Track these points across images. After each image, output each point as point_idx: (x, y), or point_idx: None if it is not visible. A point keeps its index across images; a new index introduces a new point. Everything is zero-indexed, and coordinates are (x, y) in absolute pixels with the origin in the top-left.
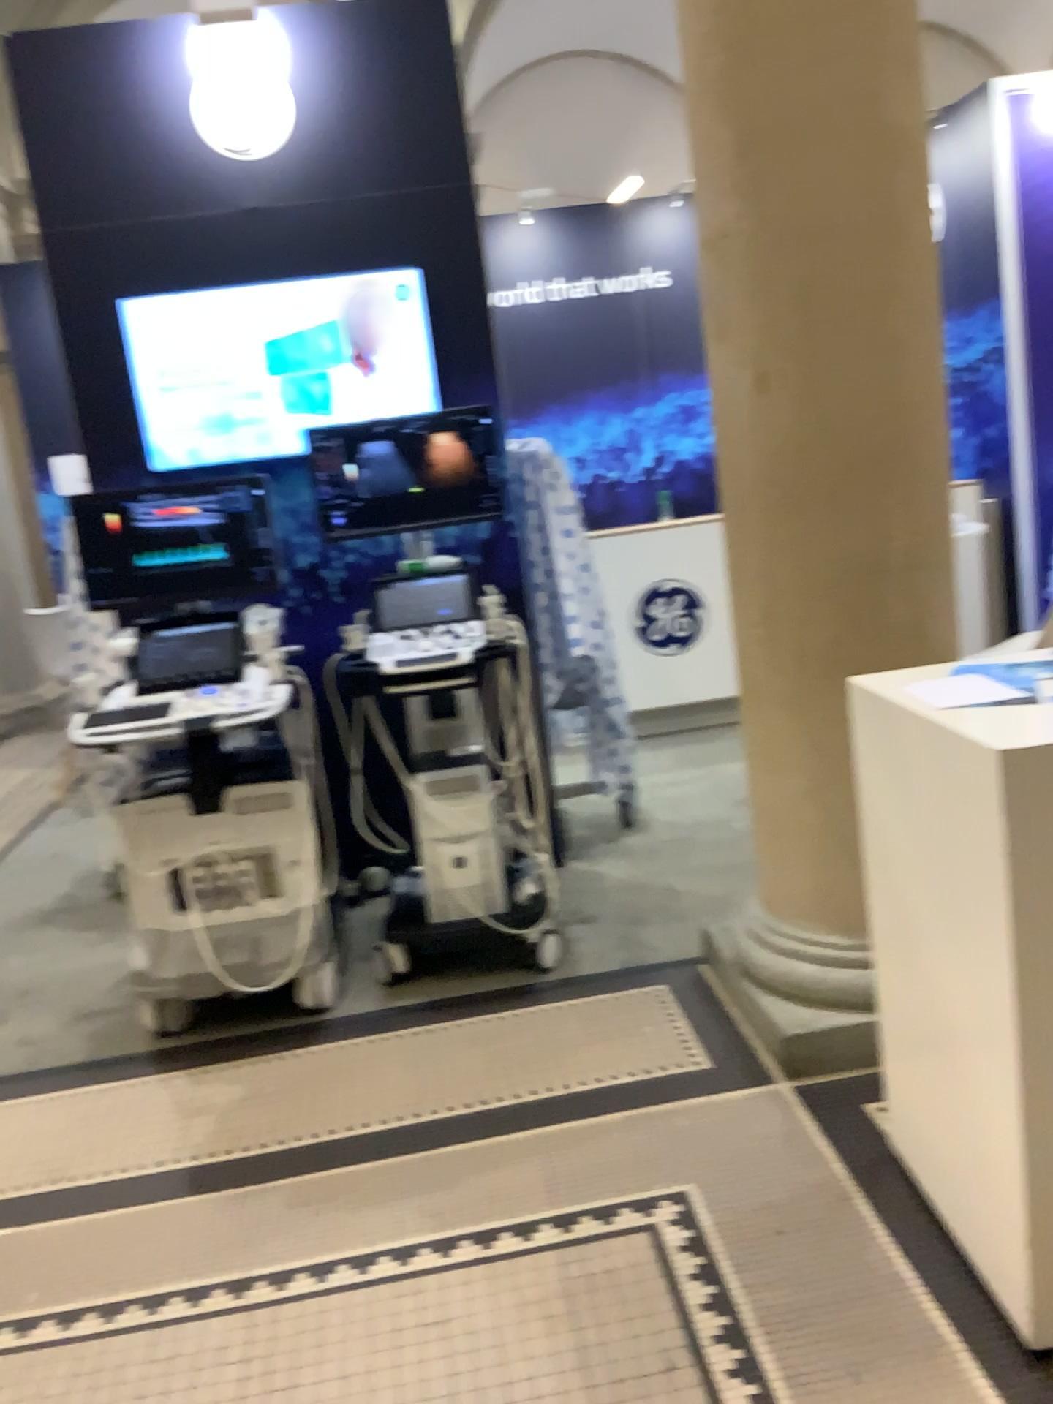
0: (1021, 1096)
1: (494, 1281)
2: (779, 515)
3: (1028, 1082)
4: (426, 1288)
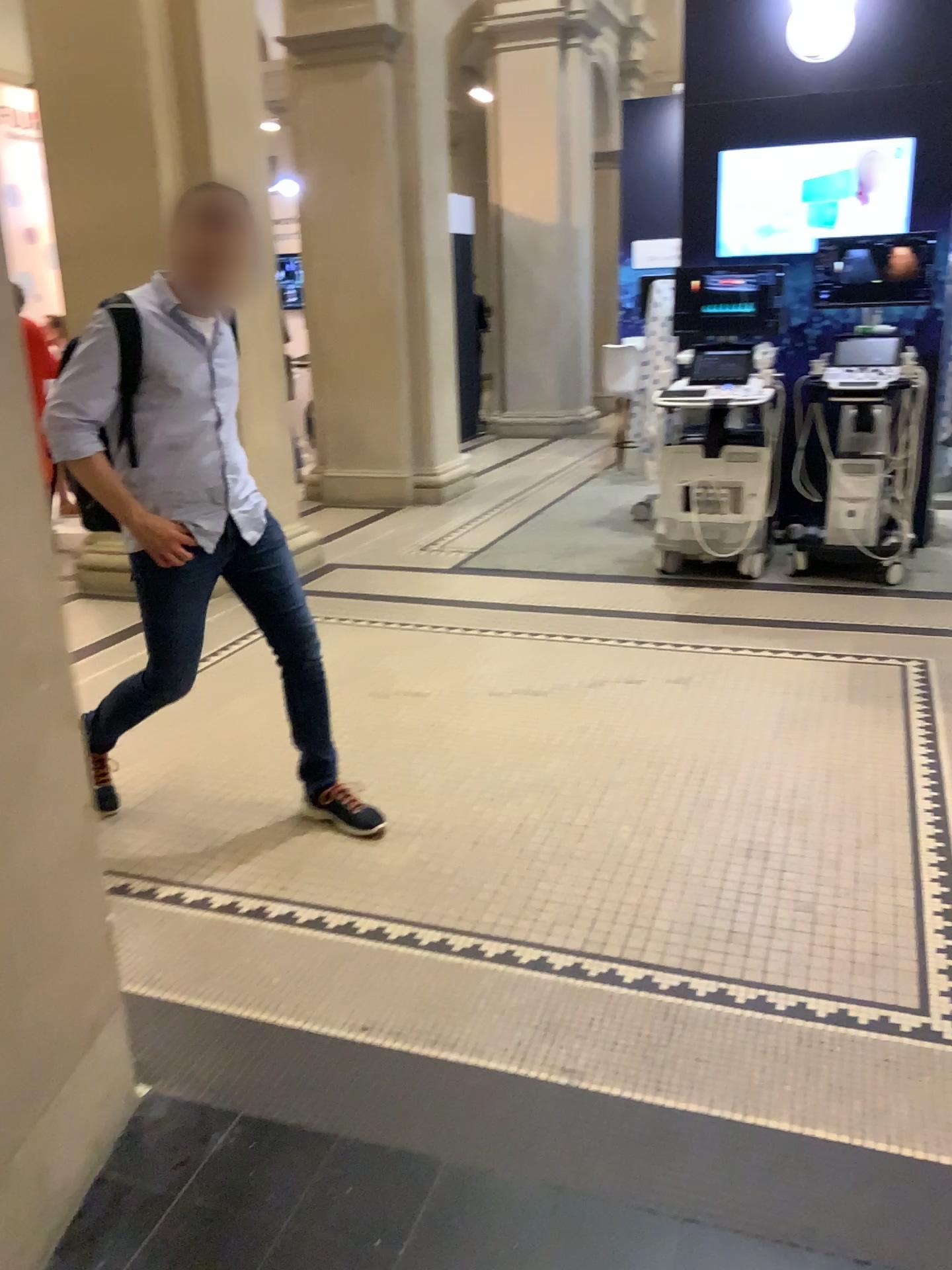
0: None
1: (818, 665)
2: None
3: None
4: (785, 661)
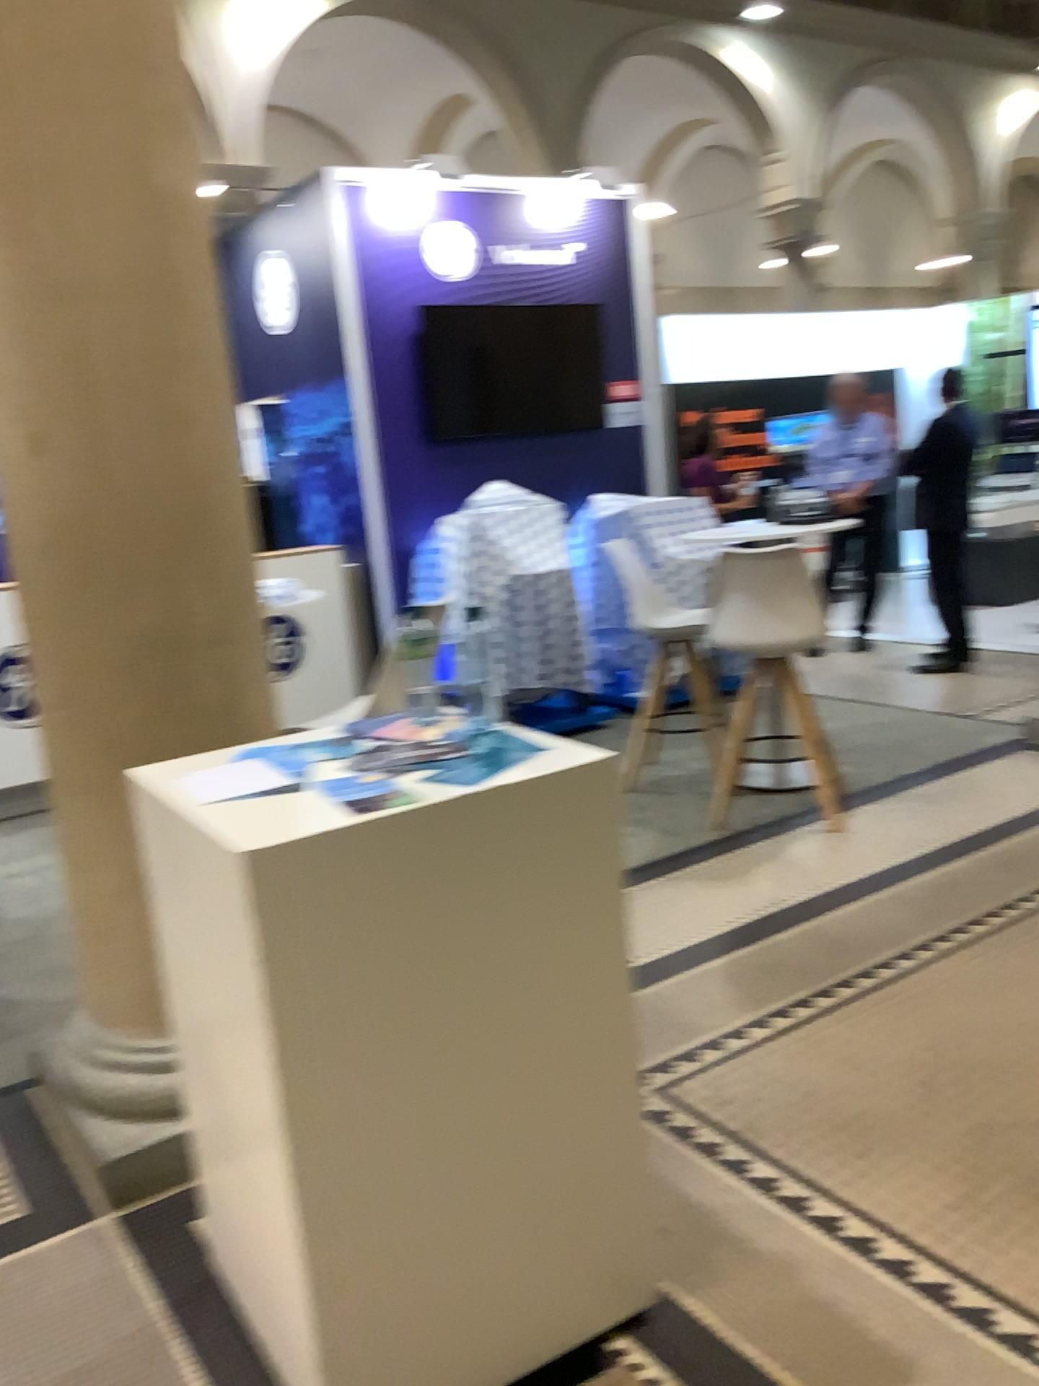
0: (307, 1210)
1: None
2: (80, 586)
3: (312, 1195)
4: None
